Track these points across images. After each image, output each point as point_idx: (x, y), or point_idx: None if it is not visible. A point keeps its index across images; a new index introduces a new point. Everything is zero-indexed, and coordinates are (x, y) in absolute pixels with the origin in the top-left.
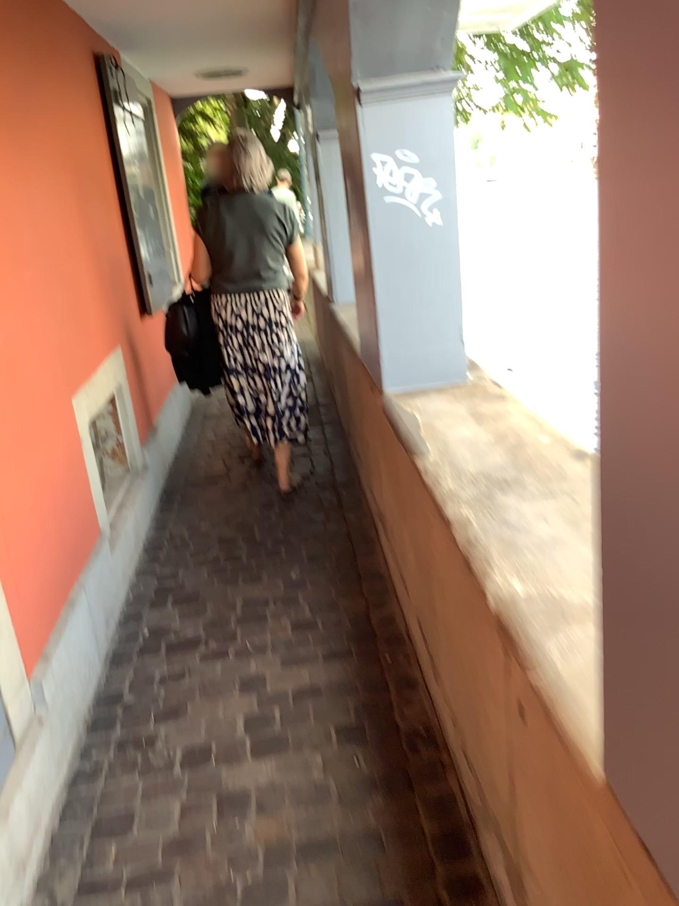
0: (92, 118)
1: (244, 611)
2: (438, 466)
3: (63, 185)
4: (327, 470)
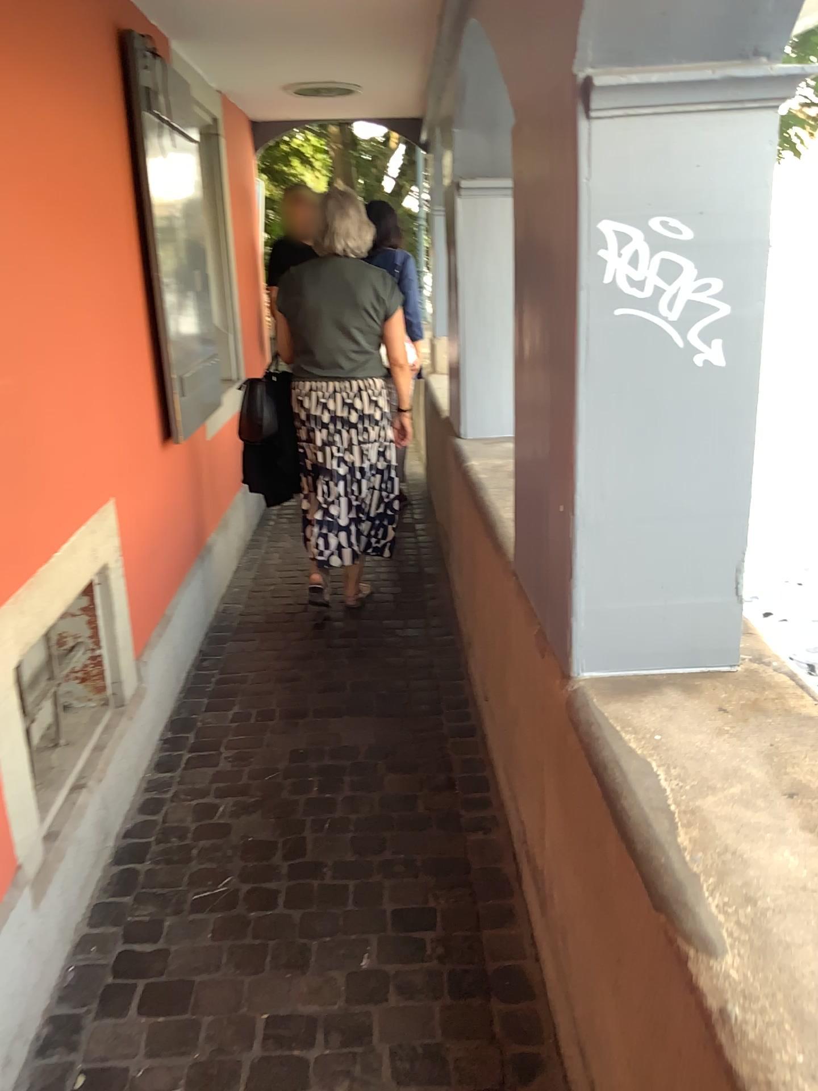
0: (97, 126)
1: (269, 1049)
2: (765, 1017)
3: (8, 234)
4: (433, 708)
